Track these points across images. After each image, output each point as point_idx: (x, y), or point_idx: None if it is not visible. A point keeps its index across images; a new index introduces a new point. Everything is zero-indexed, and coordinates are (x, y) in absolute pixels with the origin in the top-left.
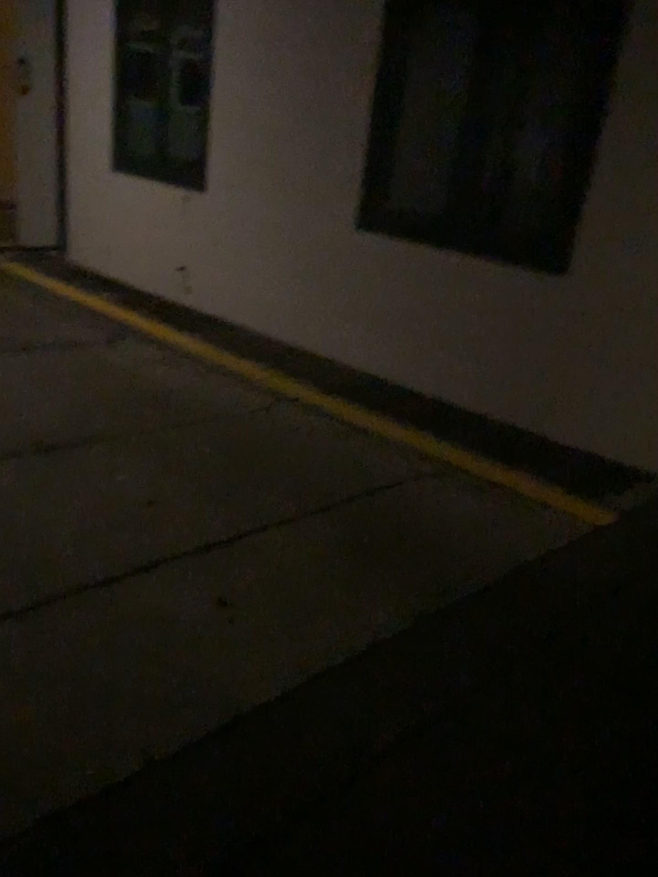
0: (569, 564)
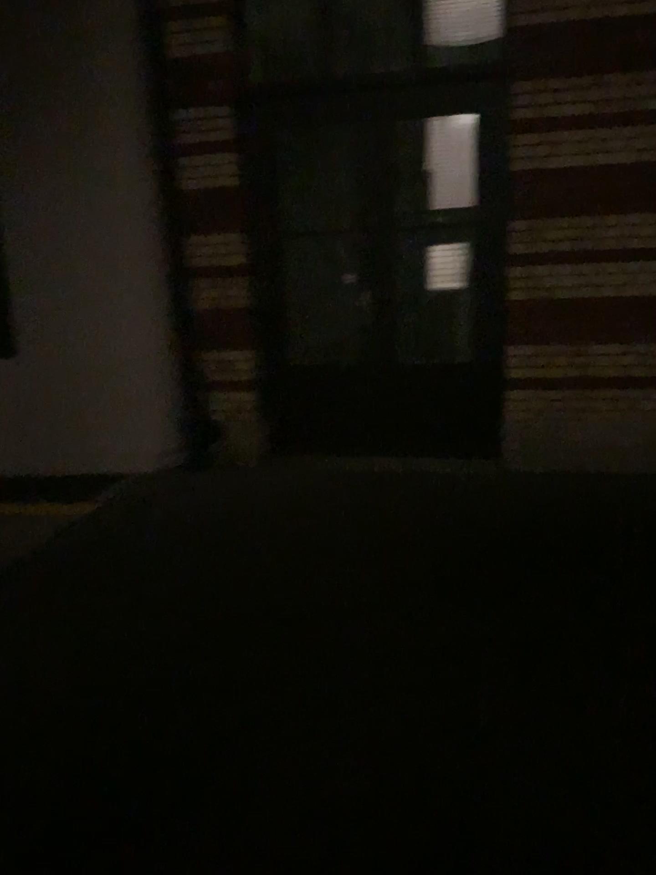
0: (54, 542)
